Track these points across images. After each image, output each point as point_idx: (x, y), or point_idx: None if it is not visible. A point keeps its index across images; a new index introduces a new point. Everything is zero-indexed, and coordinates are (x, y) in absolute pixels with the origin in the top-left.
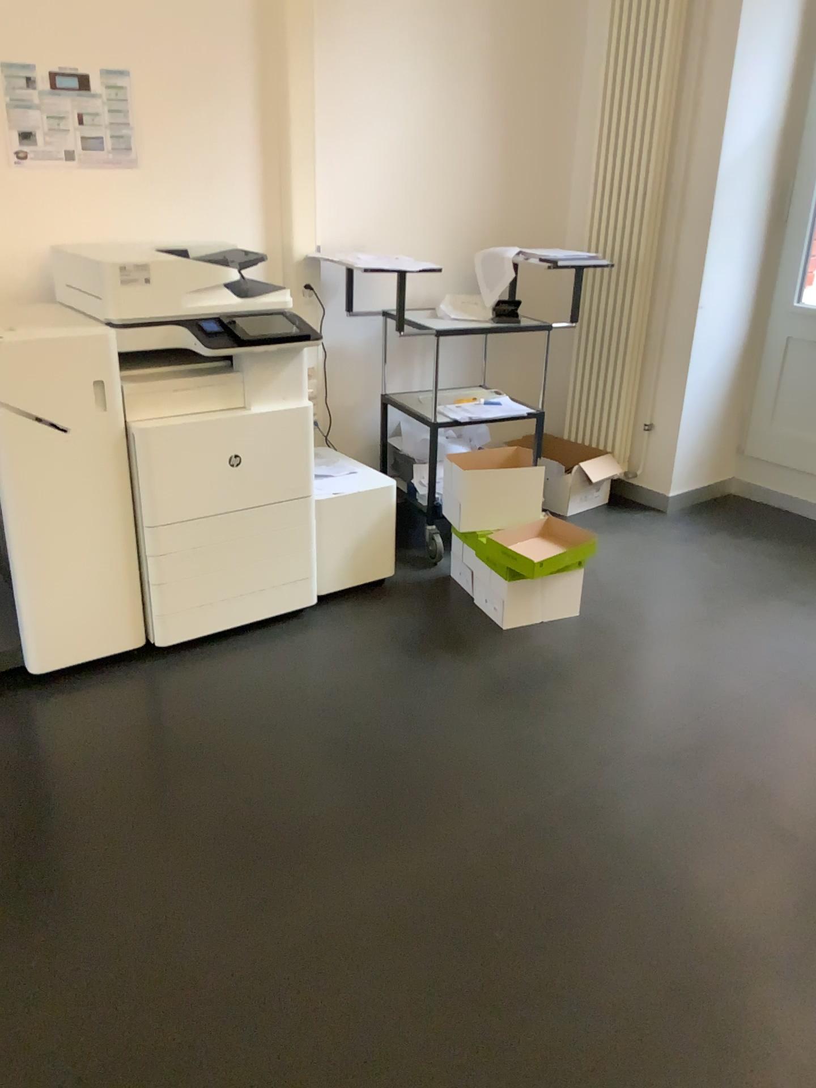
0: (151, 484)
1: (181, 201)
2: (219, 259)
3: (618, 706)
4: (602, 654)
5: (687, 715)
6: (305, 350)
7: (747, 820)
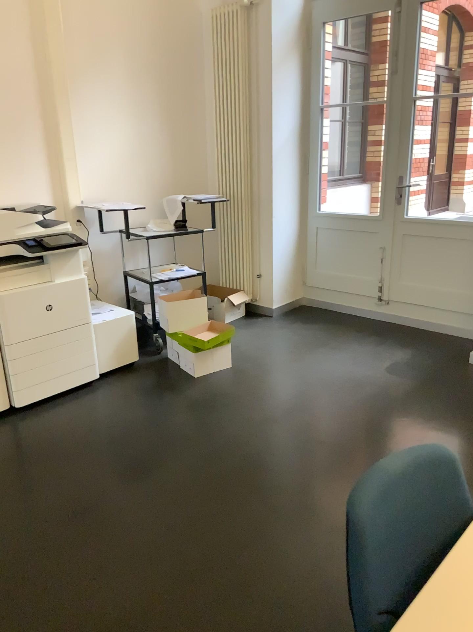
0: (7, 323)
1: (8, 184)
2: (31, 210)
3: (250, 403)
4: (242, 383)
5: (282, 403)
6: (80, 251)
7: (306, 441)
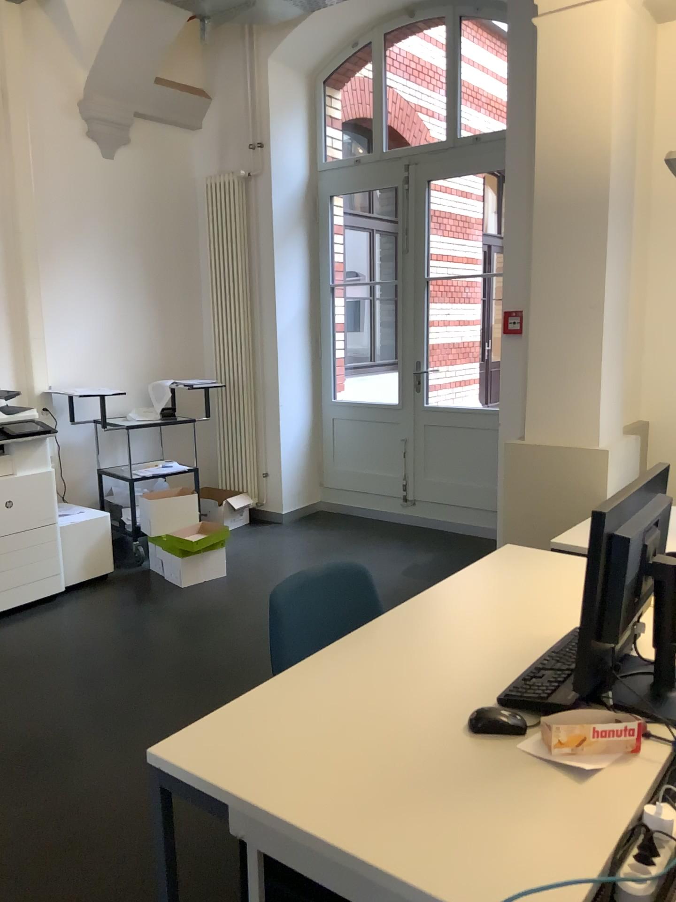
0: None
1: None
2: None
3: (242, 610)
4: (236, 591)
5: None
6: (48, 440)
7: None
